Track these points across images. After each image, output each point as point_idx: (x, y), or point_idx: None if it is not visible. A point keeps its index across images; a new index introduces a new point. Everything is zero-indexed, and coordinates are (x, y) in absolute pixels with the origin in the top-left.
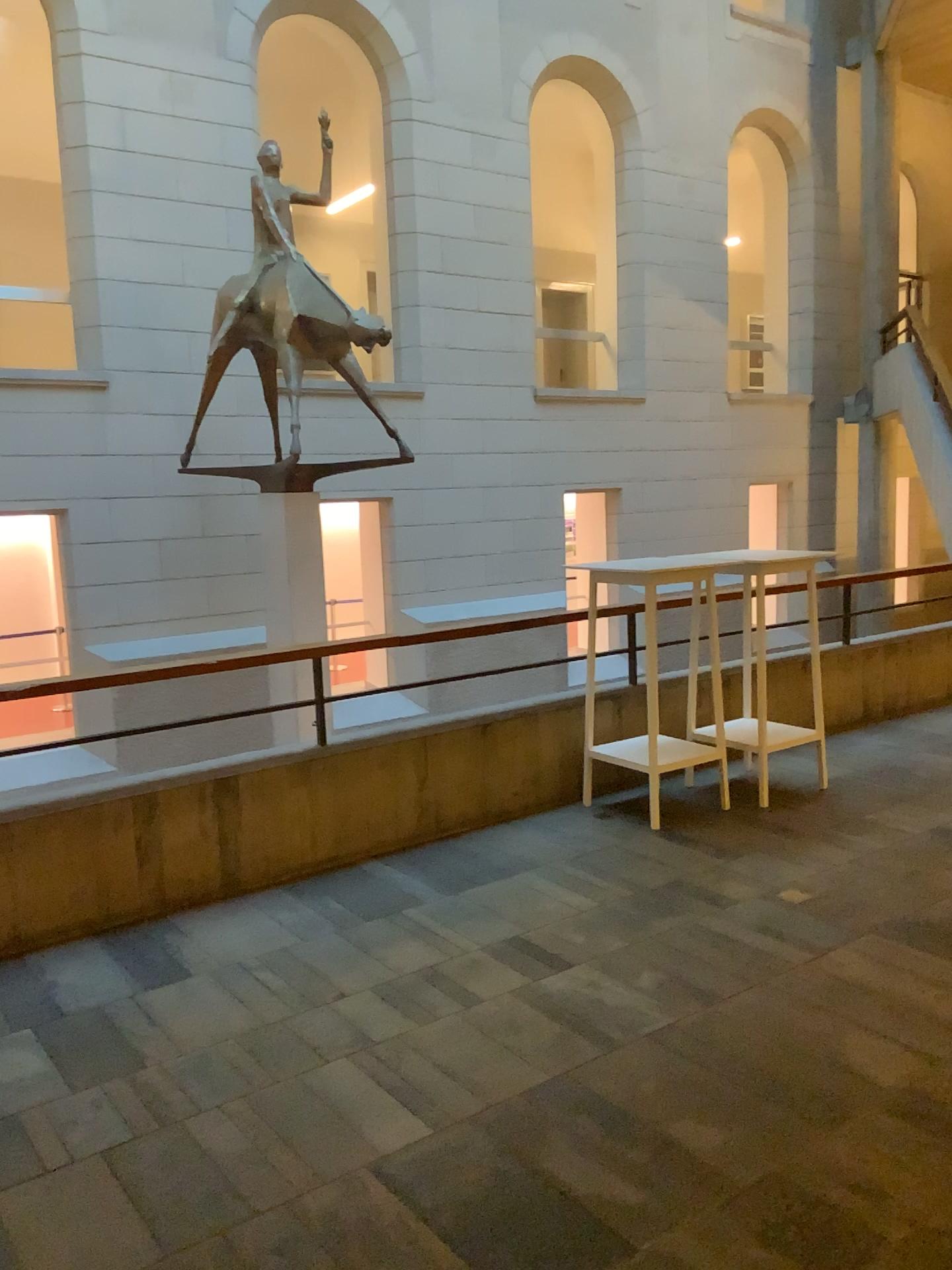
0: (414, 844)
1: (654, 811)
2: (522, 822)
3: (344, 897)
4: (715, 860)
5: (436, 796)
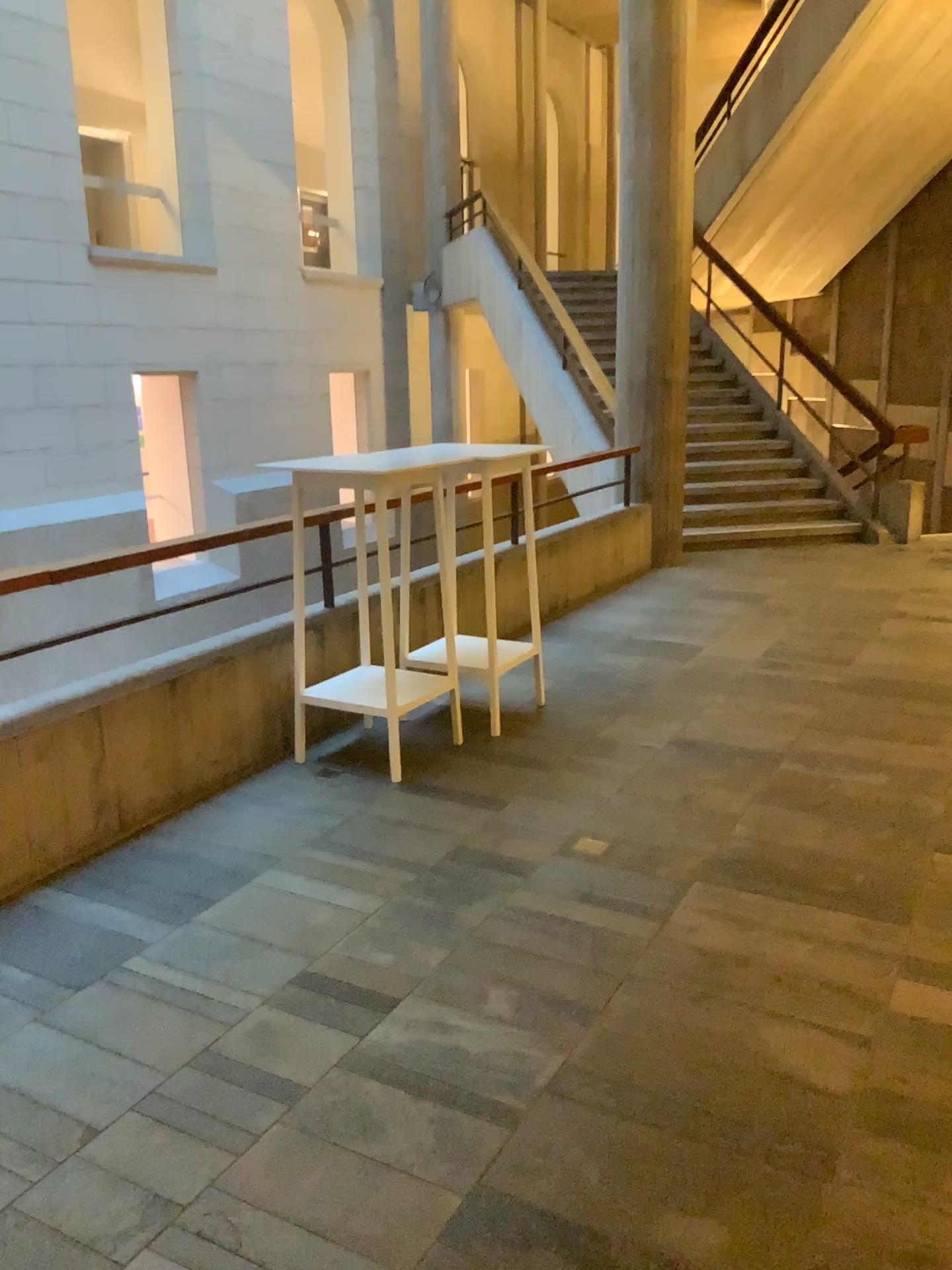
0: (97, 850)
1: (395, 761)
2: (226, 794)
3: (26, 953)
4: (489, 814)
5: (120, 781)
